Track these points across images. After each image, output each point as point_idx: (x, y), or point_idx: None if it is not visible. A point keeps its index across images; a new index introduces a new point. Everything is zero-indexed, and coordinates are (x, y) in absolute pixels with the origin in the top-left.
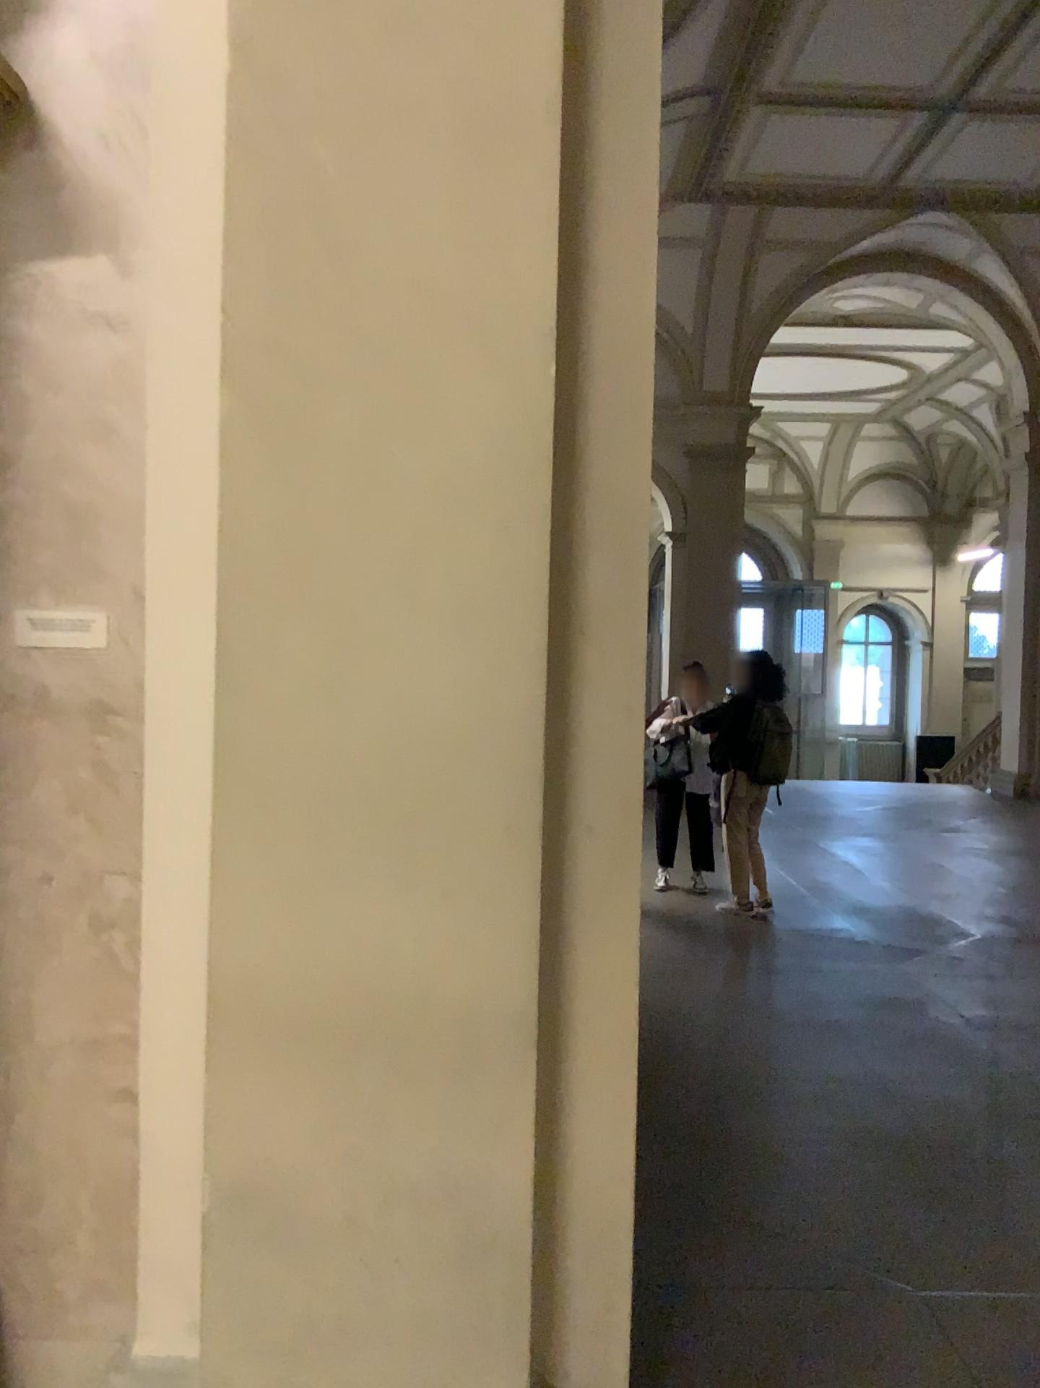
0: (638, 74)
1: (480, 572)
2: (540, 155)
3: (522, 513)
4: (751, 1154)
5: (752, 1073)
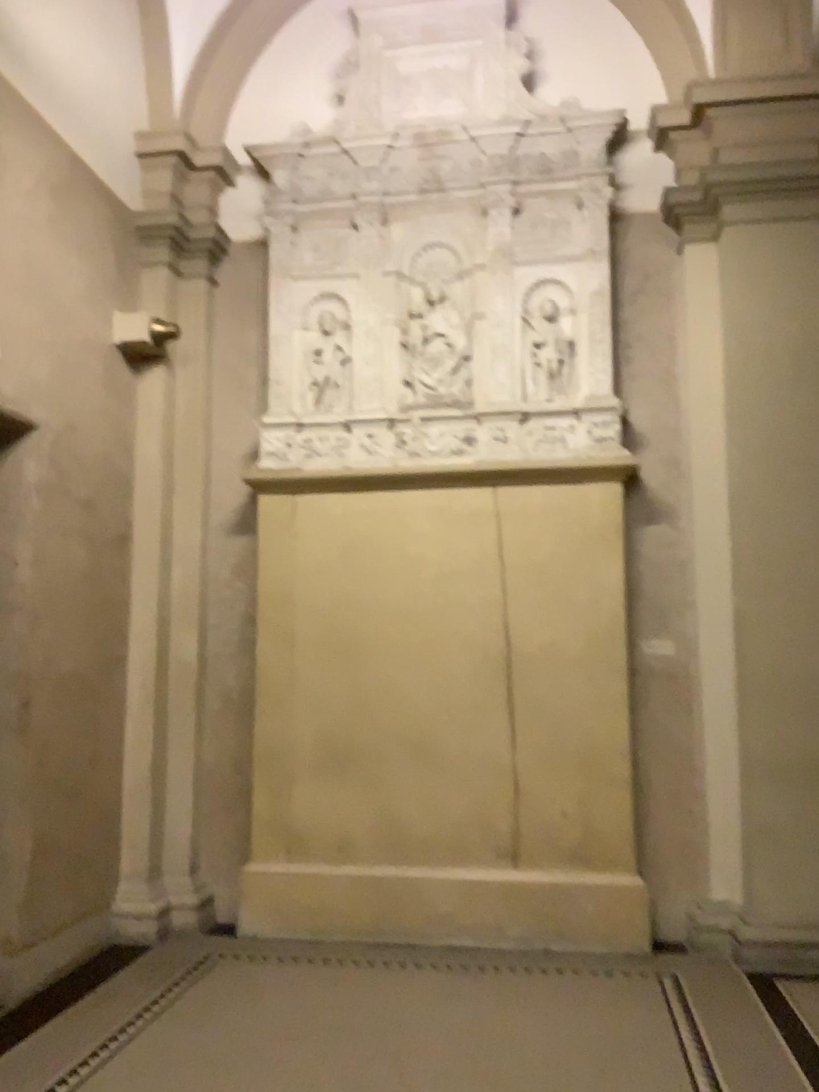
0: None
1: None
2: None
3: None
4: None
5: None
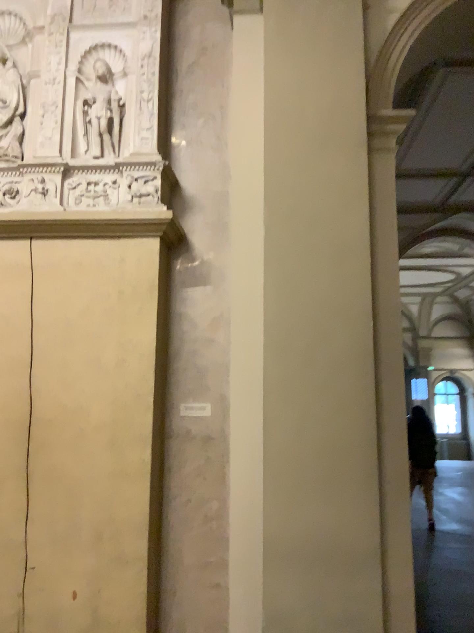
0: (390, 225)
1: (353, 390)
2: (365, 256)
3: (366, 370)
4: (441, 626)
5: (433, 592)
